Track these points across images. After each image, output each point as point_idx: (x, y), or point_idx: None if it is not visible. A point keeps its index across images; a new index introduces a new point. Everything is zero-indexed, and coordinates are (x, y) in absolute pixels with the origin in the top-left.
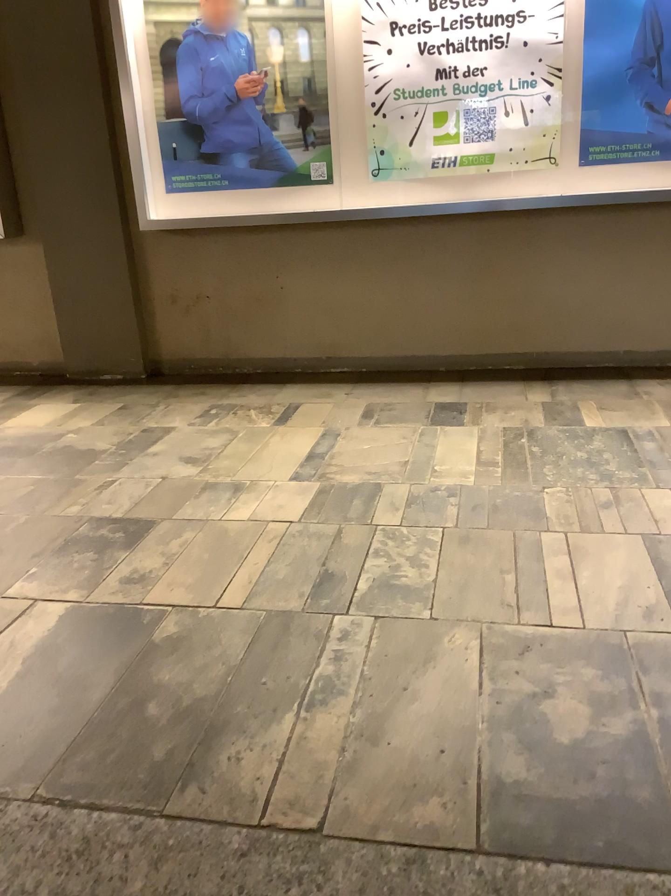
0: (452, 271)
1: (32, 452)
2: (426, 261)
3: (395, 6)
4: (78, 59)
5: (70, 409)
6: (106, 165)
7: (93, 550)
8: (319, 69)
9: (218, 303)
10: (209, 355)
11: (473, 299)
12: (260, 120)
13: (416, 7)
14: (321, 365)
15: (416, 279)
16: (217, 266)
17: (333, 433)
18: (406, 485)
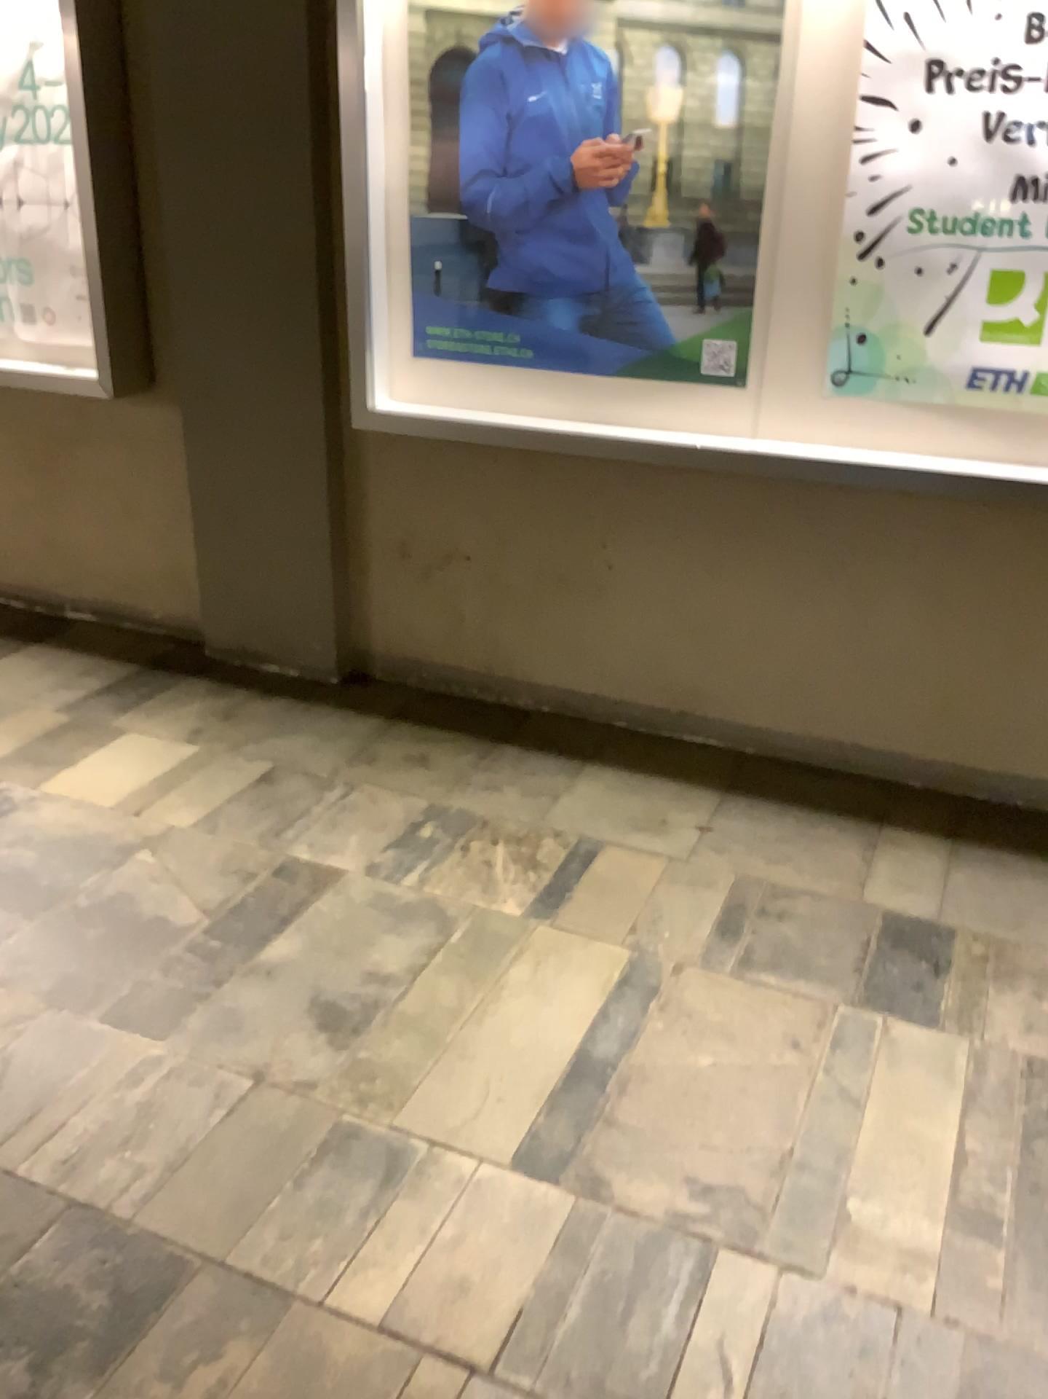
0: (971, 597)
1: (56, 897)
2: (916, 565)
3: (945, 17)
4: (273, 67)
5: (176, 756)
6: (307, 279)
7: (30, 1353)
8: (753, 140)
9: (485, 568)
10: (458, 658)
11: (1004, 659)
12: (613, 233)
13: (996, 24)
14: (667, 718)
15: (889, 597)
16: (493, 498)
17: (645, 974)
18: (768, 1258)
